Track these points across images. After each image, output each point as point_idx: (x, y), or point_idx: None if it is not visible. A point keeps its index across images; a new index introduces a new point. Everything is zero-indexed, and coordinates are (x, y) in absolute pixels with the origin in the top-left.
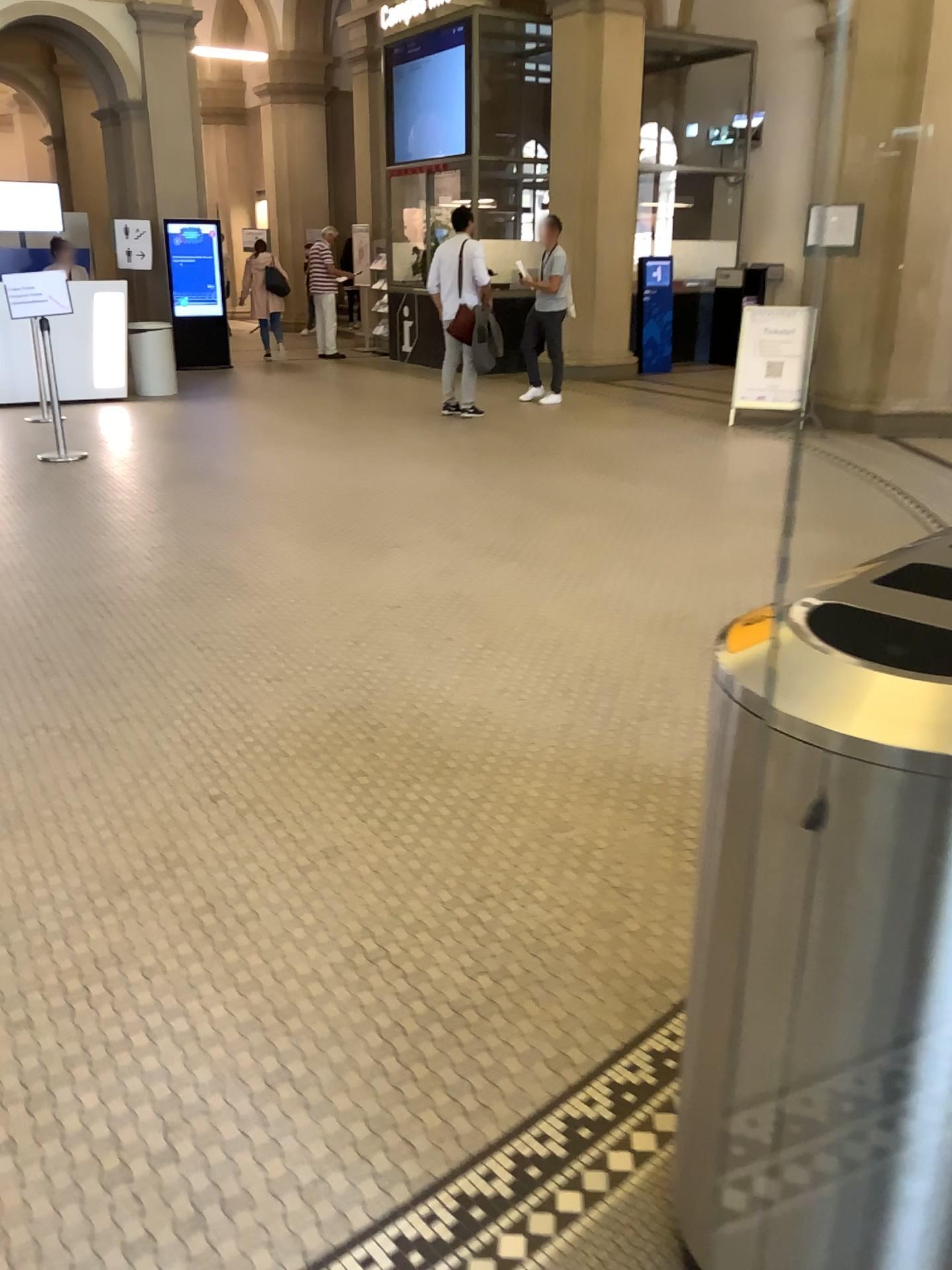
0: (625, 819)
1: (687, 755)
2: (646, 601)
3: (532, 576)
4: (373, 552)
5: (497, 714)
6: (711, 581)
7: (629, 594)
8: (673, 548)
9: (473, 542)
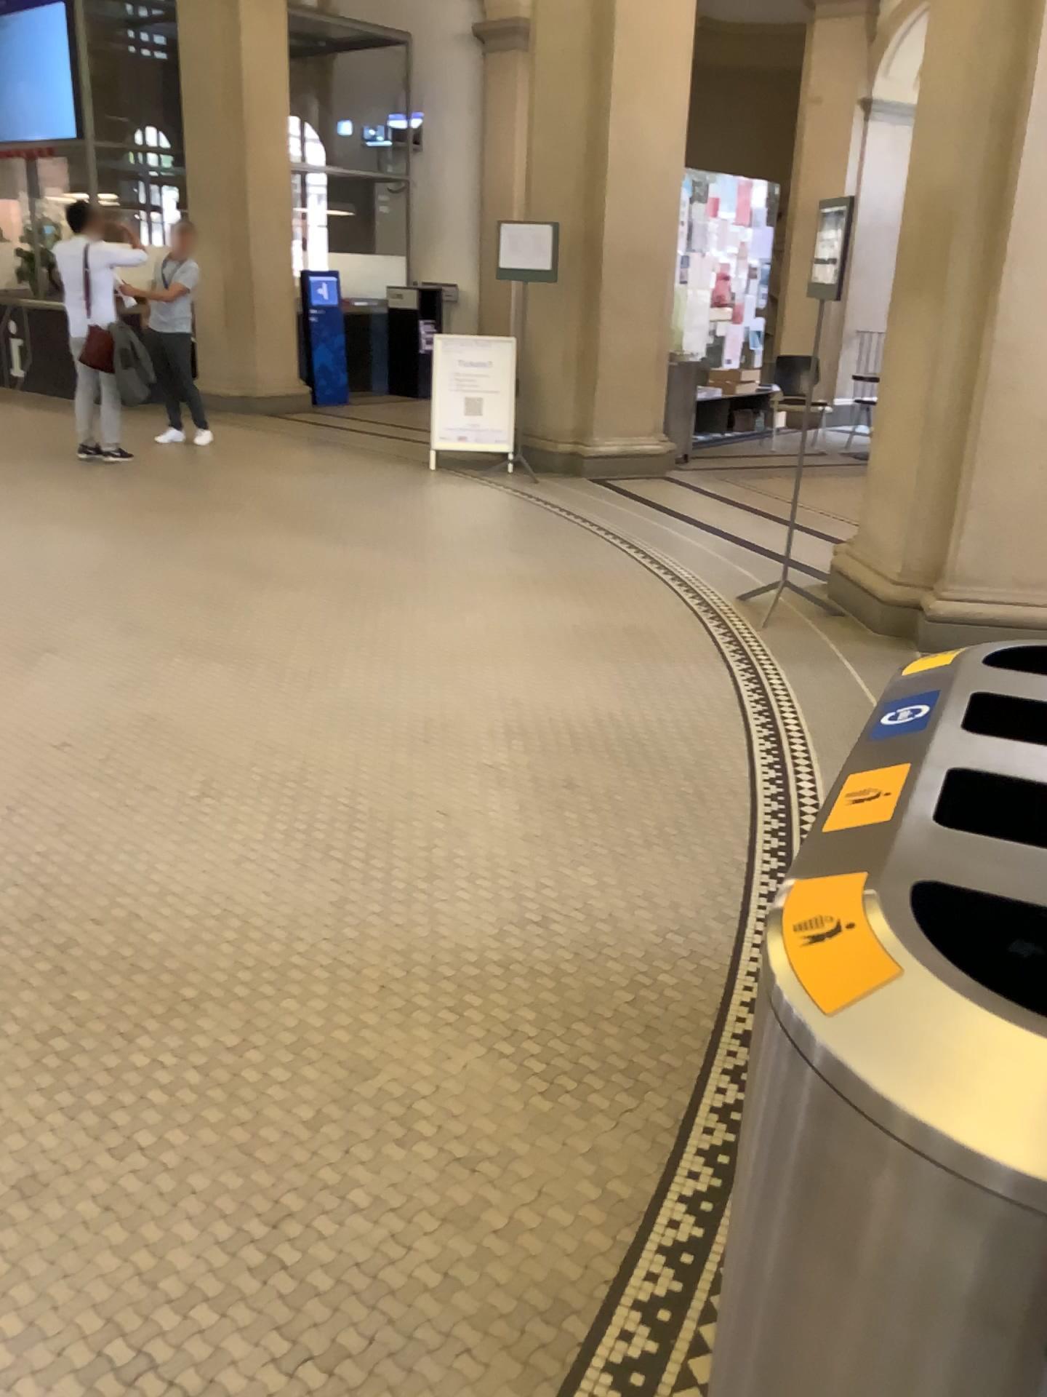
0: (442, 1034)
1: (494, 919)
2: (392, 703)
3: (242, 680)
4: (18, 662)
5: (235, 893)
6: (463, 669)
7: (369, 694)
8: (408, 628)
9: (156, 637)
